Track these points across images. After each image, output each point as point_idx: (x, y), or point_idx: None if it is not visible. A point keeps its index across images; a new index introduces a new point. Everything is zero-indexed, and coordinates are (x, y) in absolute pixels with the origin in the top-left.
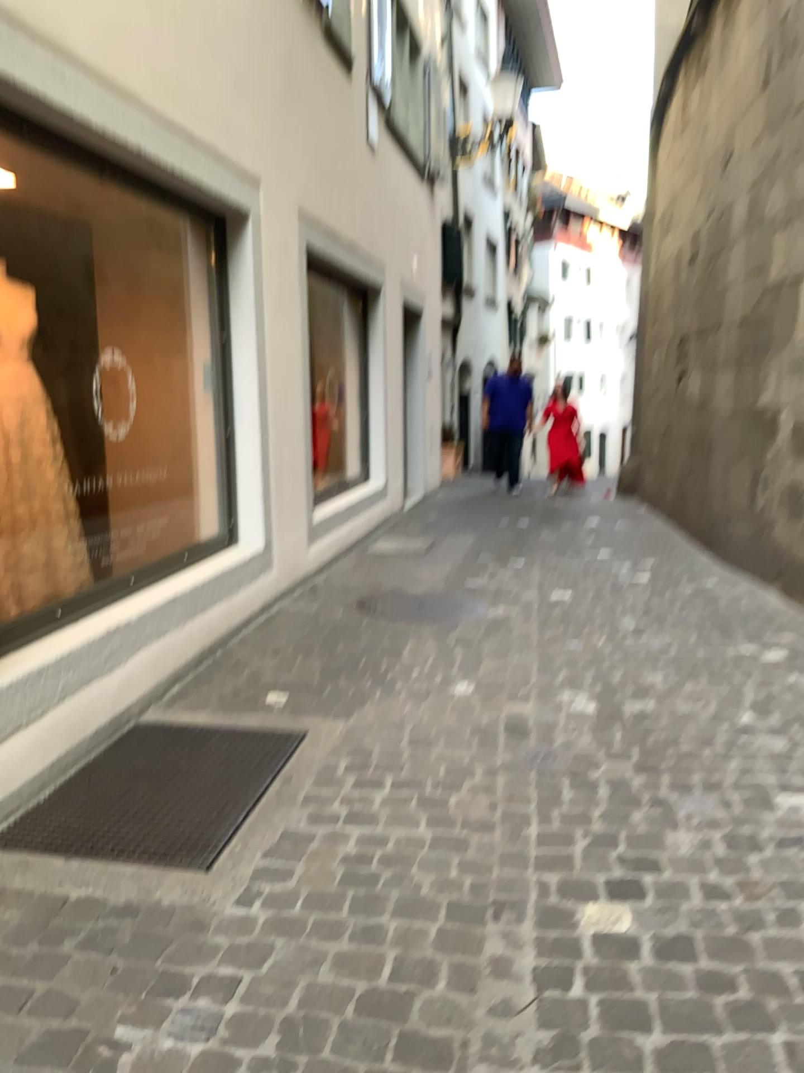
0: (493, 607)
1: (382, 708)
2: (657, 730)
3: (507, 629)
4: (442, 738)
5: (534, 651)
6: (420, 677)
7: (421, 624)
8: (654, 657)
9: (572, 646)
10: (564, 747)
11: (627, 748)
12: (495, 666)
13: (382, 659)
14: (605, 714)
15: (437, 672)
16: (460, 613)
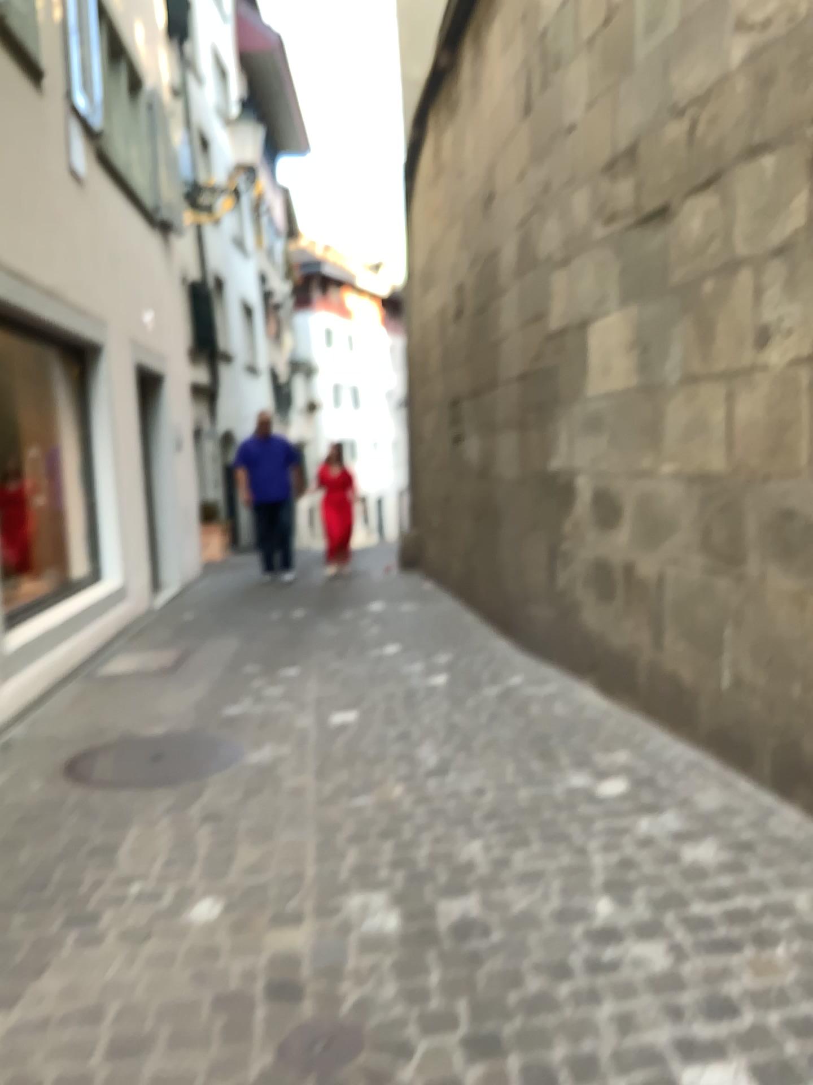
0: (255, 750)
1: (75, 970)
2: (488, 952)
3: (273, 787)
4: (165, 1025)
5: (308, 820)
6: (143, 890)
7: (152, 793)
8: (466, 811)
9: (359, 805)
10: (356, 1012)
11: (448, 999)
12: (255, 852)
13: (90, 863)
14: (412, 926)
15: (171, 878)
16: (210, 767)
